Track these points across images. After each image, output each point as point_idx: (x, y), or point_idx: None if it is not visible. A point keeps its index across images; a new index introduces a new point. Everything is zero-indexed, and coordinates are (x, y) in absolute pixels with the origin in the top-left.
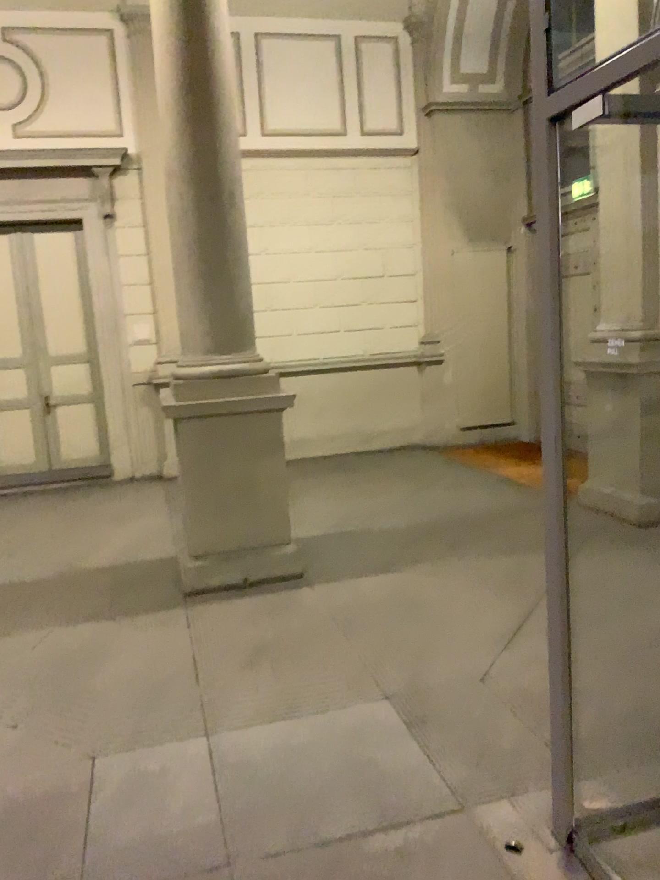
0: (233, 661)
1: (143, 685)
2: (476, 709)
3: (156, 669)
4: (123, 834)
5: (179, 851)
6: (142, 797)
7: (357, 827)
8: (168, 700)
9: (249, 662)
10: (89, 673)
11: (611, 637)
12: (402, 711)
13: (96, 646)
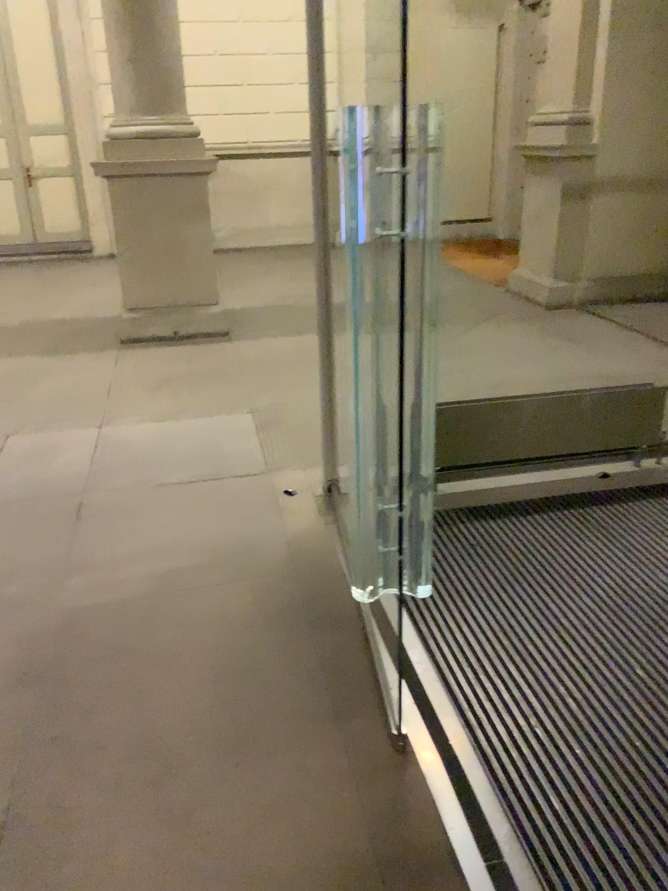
0: (141, 386)
1: (63, 398)
2: (316, 422)
3: (77, 388)
4: (15, 478)
5: (51, 488)
6: (37, 459)
7: (185, 481)
8: (80, 408)
9: (154, 386)
10: (23, 388)
11: (459, 383)
12: (258, 421)
13: (35, 372)
